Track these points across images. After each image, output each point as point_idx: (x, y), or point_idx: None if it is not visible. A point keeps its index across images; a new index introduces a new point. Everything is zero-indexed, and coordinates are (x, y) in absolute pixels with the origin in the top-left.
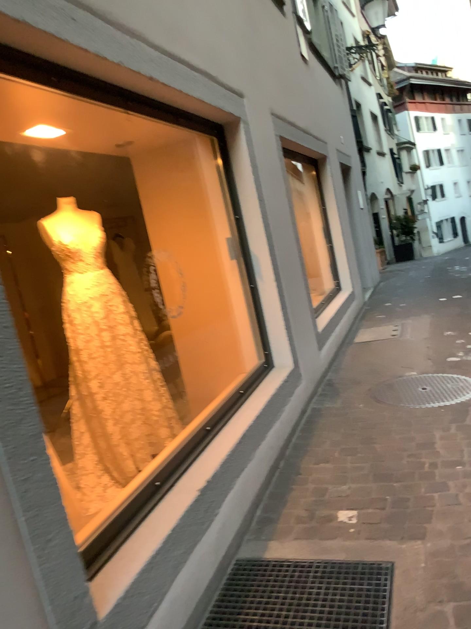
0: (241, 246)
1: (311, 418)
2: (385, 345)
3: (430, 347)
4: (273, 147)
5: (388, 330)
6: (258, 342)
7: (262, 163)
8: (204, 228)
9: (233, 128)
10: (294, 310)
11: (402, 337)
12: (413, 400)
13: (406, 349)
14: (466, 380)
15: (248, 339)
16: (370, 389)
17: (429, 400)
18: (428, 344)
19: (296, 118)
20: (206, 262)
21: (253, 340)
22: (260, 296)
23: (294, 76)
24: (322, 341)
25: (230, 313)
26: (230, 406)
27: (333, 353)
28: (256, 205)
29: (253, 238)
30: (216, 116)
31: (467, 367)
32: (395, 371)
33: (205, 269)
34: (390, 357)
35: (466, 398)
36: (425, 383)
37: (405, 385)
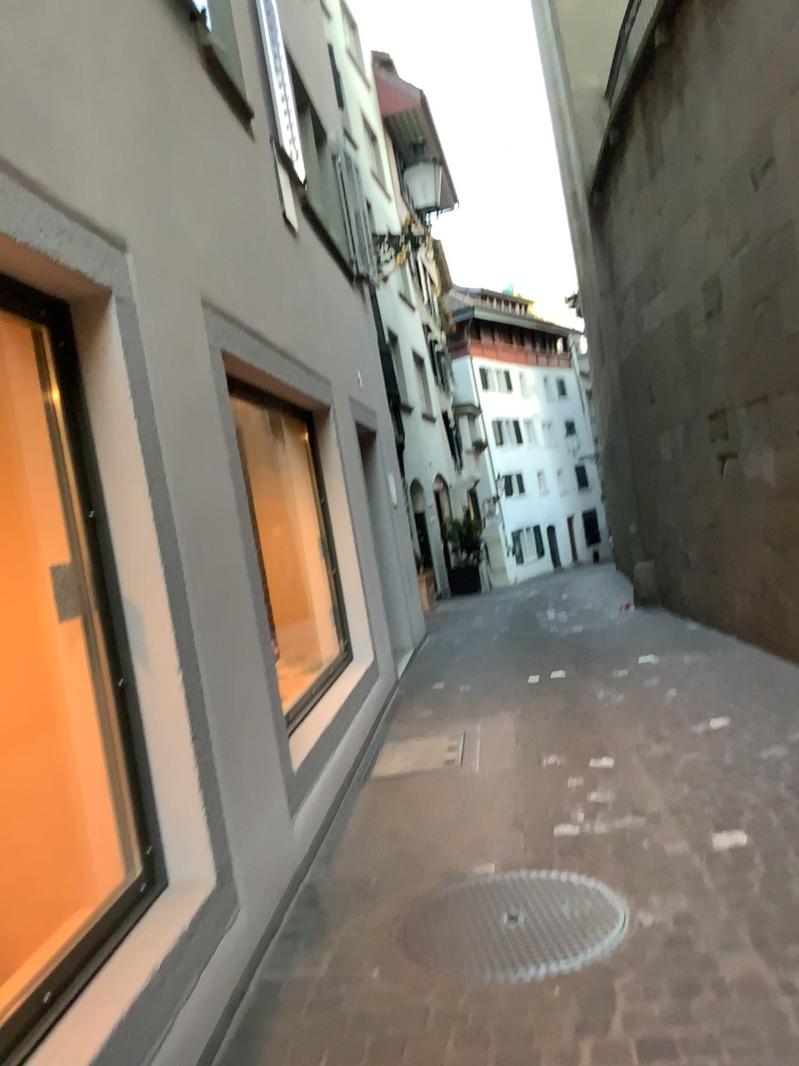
0: (103, 583)
1: (253, 1015)
2: (433, 791)
3: (520, 798)
4: (203, 369)
5: (438, 750)
6: (131, 820)
7: (169, 397)
8: (11, 537)
9: (95, 310)
10: (227, 736)
11: (466, 770)
12: (493, 959)
13: (474, 802)
14: (603, 896)
15: (106, 812)
16: (397, 916)
17: (528, 960)
18: (516, 792)
19: (265, 323)
20: (9, 619)
21: (119, 814)
22: (142, 707)
23: (266, 244)
24: (299, 791)
25: (65, 746)
26: (2, 1052)
27: (323, 816)
28: (142, 491)
29: (130, 567)
30: (39, 272)
31: (600, 856)
32: (452, 863)
33: (6, 638)
34: (443, 822)
35: (609, 956)
36: (516, 904)
37: (476, 909)
